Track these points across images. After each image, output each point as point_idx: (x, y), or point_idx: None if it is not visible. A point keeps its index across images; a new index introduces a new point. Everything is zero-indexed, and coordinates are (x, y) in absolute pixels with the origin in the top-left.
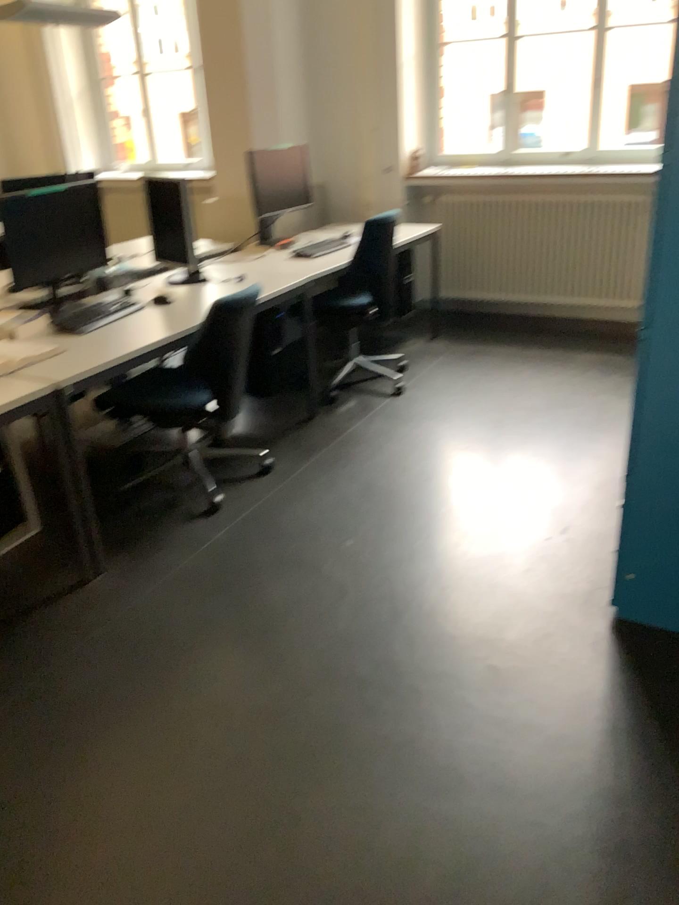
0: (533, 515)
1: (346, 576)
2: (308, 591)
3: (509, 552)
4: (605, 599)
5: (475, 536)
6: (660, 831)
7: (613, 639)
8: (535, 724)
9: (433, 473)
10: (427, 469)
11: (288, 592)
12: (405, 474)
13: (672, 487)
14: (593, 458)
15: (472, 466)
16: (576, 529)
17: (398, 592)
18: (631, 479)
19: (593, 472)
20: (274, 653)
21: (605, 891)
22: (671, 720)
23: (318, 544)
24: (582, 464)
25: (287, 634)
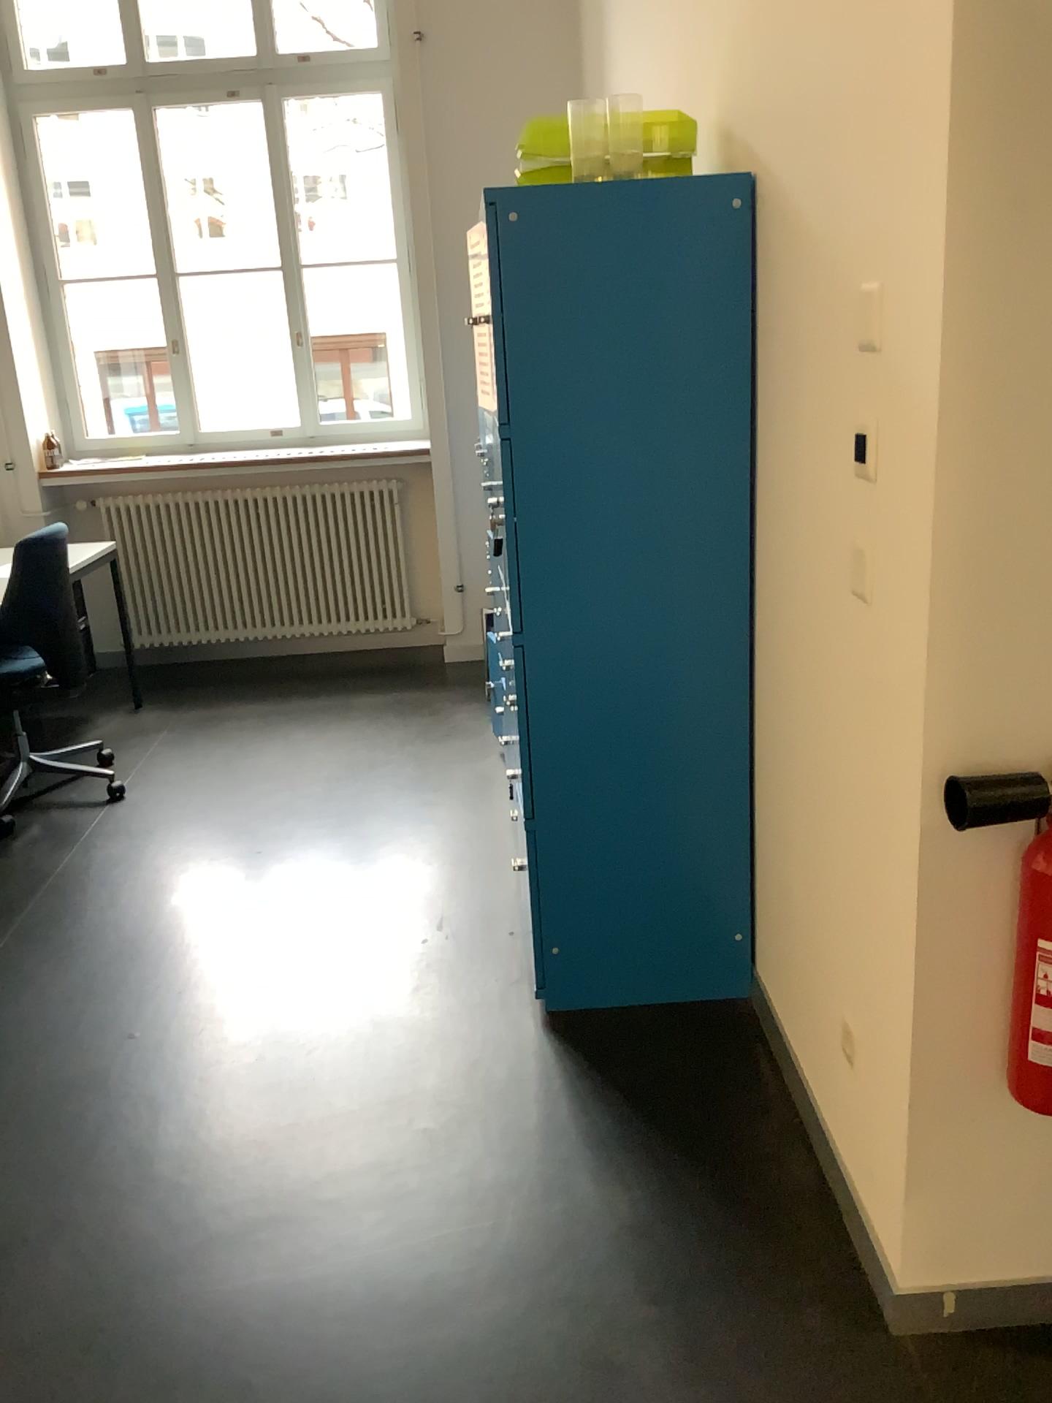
0: (394, 919)
1: (156, 1082)
2: (101, 1126)
3: (385, 975)
4: (533, 997)
5: (327, 969)
6: (714, 1247)
7: (561, 1043)
8: (517, 1184)
9: (226, 899)
10: (214, 895)
11: (66, 1139)
12: (183, 910)
13: (588, 822)
14: (439, 826)
15: (279, 875)
16: (458, 921)
17: (249, 1079)
18: (537, 823)
19: (446, 844)
20: (86, 1239)
21: (683, 1350)
22: (669, 1115)
23: (86, 1051)
24: (428, 837)
25: (95, 1202)
